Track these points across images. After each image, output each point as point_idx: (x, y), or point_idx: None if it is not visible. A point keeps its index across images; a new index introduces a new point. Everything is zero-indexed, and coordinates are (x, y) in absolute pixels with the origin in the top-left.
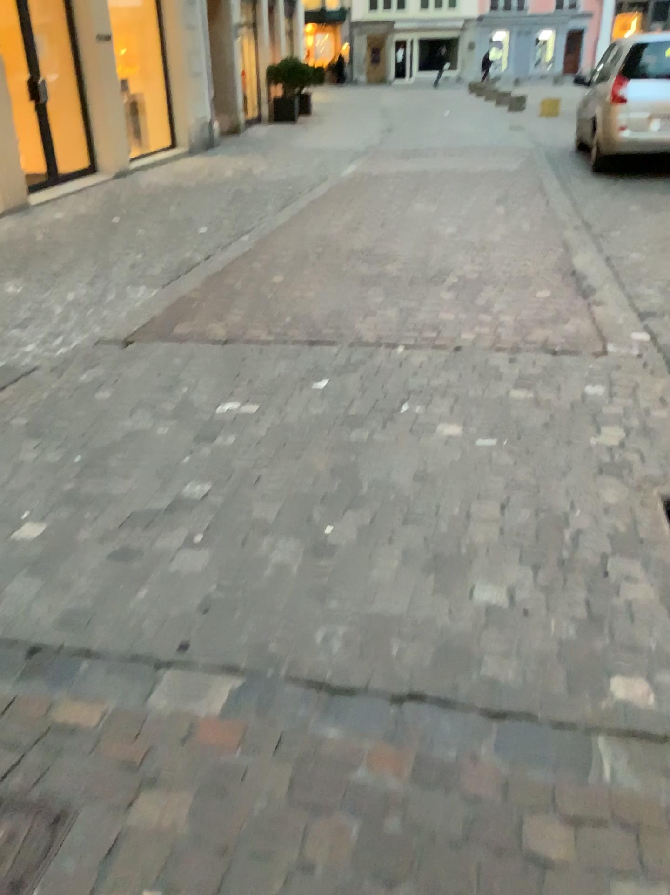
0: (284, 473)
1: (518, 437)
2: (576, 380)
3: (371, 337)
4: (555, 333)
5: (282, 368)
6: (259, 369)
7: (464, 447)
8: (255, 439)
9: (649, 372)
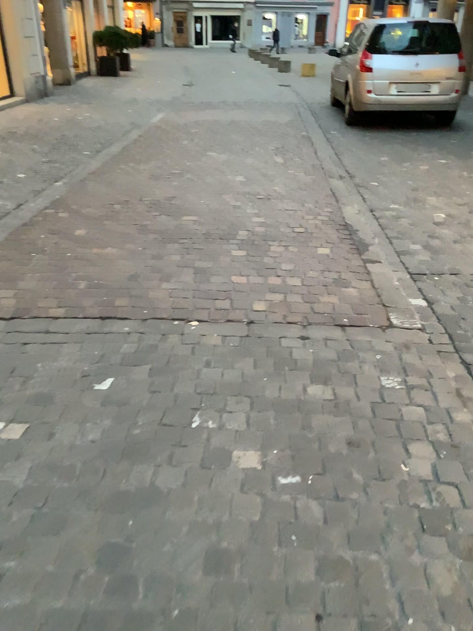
0: (35, 567)
1: (321, 470)
2: (369, 366)
3: (164, 312)
4: (340, 302)
5: (65, 362)
6: (39, 364)
7: (262, 492)
8: (10, 494)
9: (437, 352)
